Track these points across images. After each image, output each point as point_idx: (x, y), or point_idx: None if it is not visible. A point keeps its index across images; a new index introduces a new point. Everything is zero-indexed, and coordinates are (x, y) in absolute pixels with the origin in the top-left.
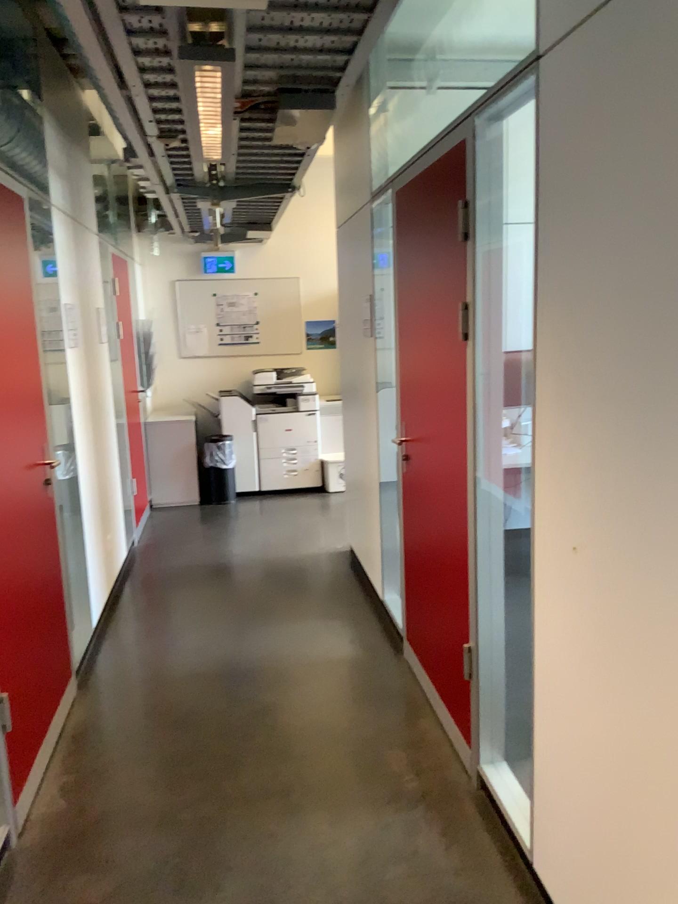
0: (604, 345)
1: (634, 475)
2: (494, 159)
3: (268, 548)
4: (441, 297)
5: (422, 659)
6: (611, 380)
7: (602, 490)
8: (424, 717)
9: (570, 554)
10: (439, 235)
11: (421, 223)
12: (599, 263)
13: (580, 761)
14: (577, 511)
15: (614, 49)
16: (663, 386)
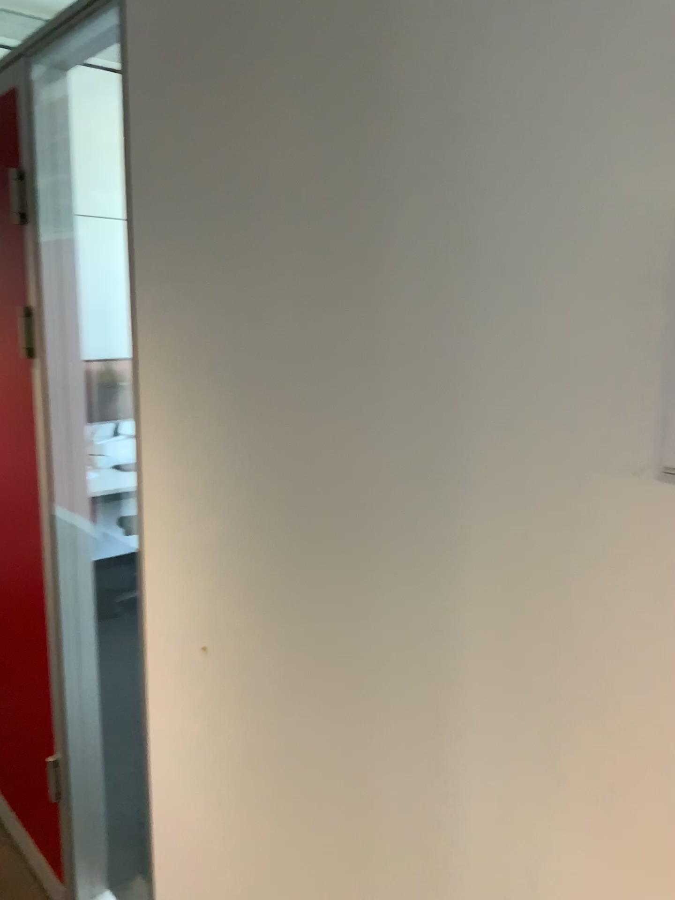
0: (239, 386)
1: (291, 564)
2: (53, 119)
3: None
4: None
5: None
6: (251, 434)
7: (242, 578)
8: None
9: (194, 657)
10: None
11: None
12: (227, 273)
13: None
14: (204, 602)
15: None
16: (332, 450)
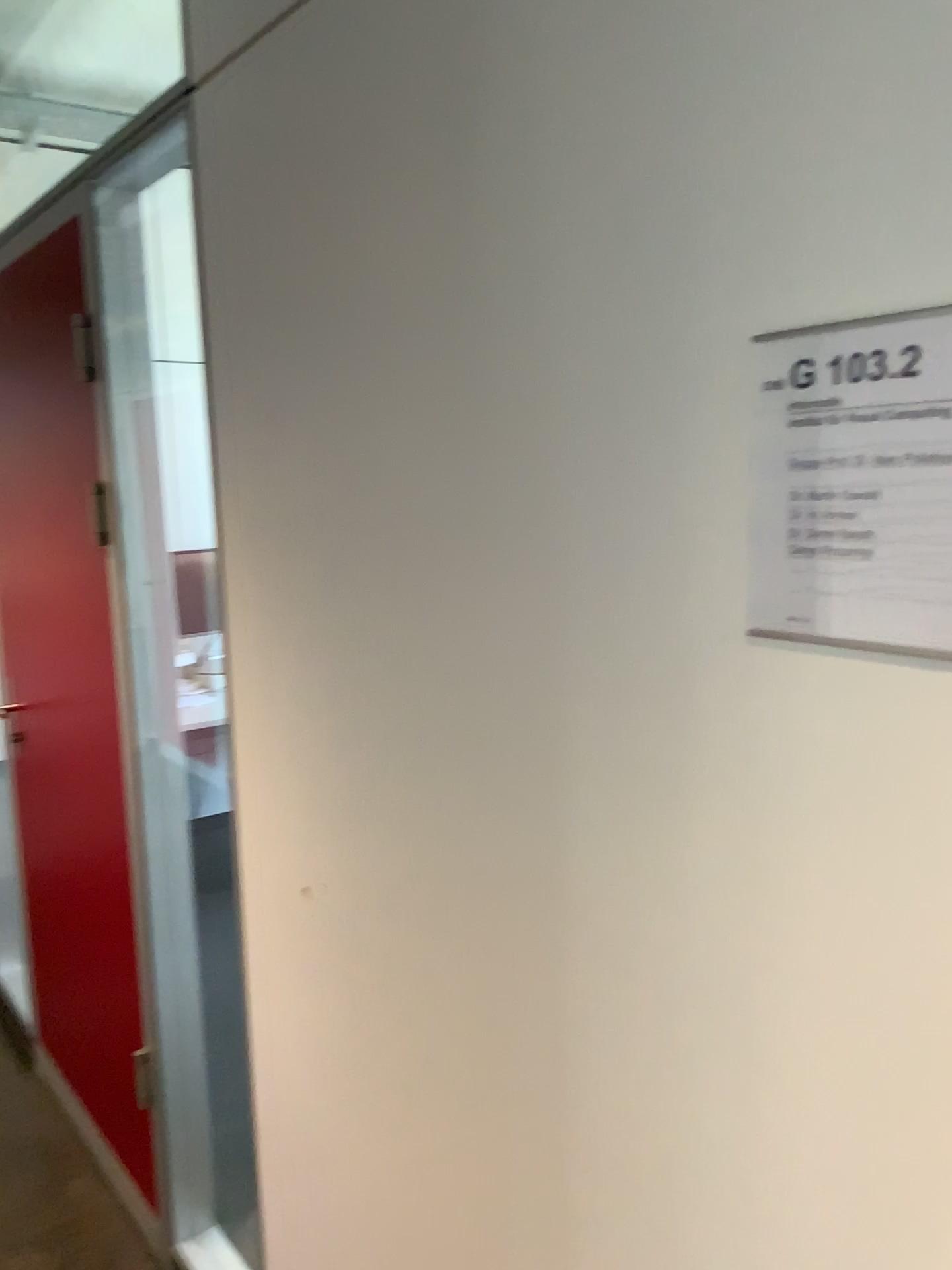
0: (328, 564)
1: (392, 775)
2: (129, 253)
3: None
4: (56, 474)
5: (65, 1076)
6: (344, 621)
7: (342, 797)
8: (75, 1176)
9: (297, 901)
10: (44, 372)
11: (12, 350)
12: (311, 431)
13: (338, 1238)
14: (305, 831)
15: (311, 87)
16: (426, 633)
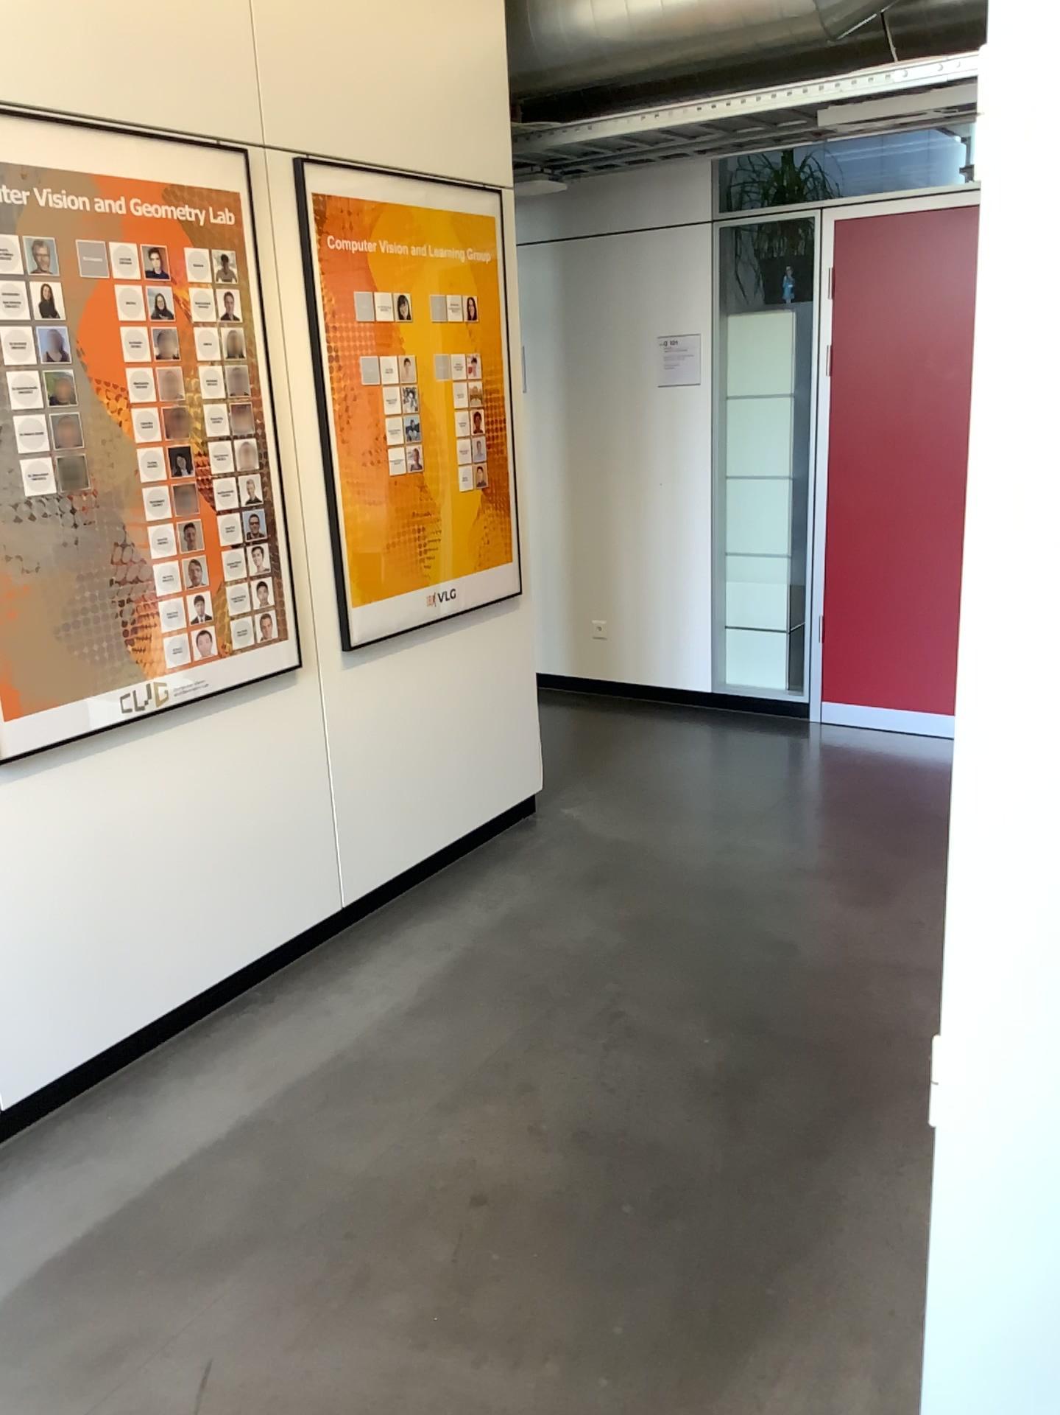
0: None
1: None
2: None
3: (649, 772)
4: None
5: None
6: None
7: None
8: None
9: None
10: None
11: None
12: None
13: None
14: None
15: None
16: None
